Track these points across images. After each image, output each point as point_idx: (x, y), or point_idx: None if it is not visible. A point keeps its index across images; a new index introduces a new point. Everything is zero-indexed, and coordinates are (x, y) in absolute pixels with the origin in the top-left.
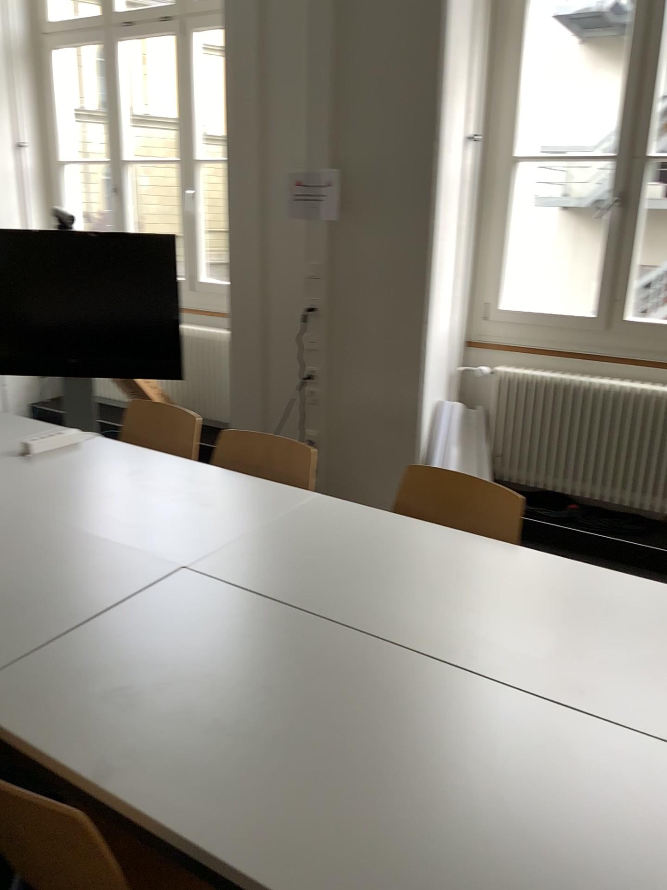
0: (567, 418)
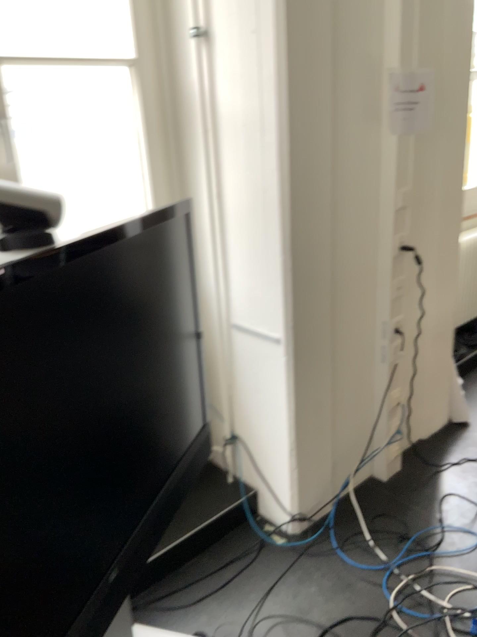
0: None
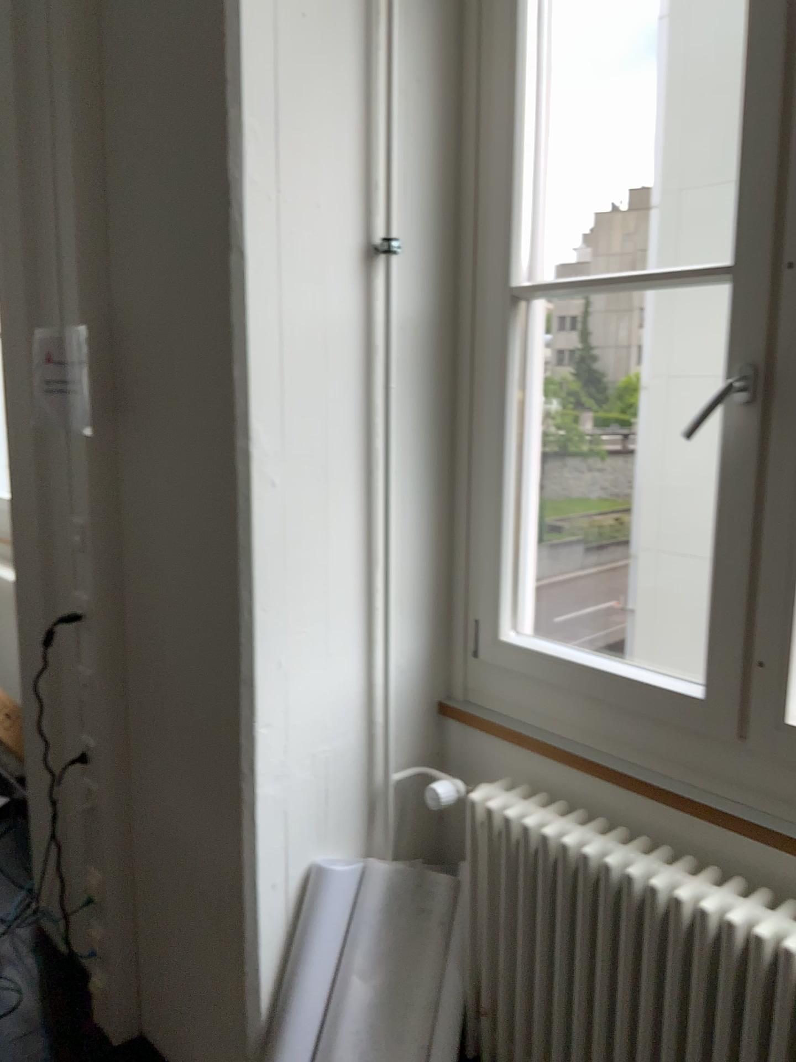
0: (622, 976)
